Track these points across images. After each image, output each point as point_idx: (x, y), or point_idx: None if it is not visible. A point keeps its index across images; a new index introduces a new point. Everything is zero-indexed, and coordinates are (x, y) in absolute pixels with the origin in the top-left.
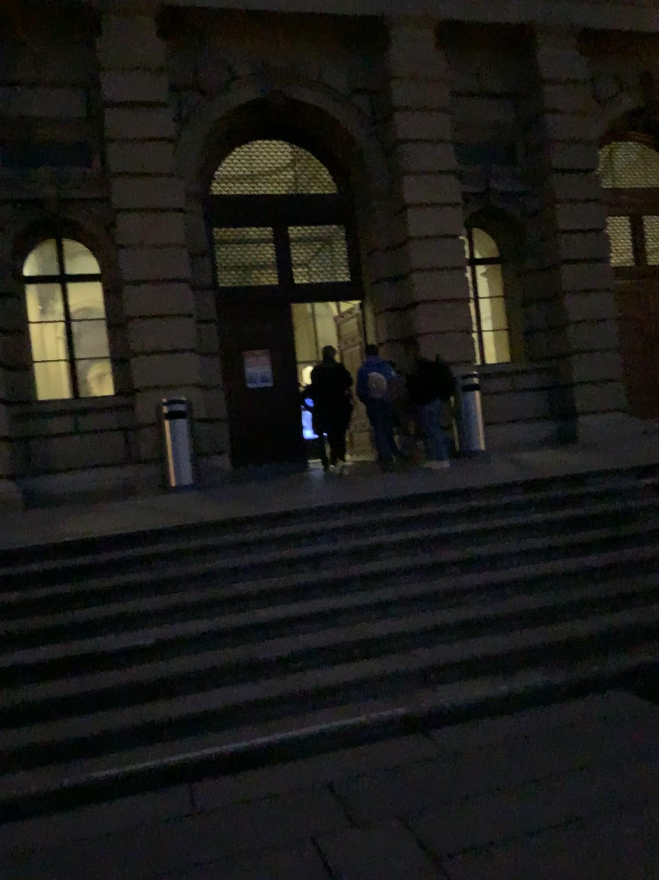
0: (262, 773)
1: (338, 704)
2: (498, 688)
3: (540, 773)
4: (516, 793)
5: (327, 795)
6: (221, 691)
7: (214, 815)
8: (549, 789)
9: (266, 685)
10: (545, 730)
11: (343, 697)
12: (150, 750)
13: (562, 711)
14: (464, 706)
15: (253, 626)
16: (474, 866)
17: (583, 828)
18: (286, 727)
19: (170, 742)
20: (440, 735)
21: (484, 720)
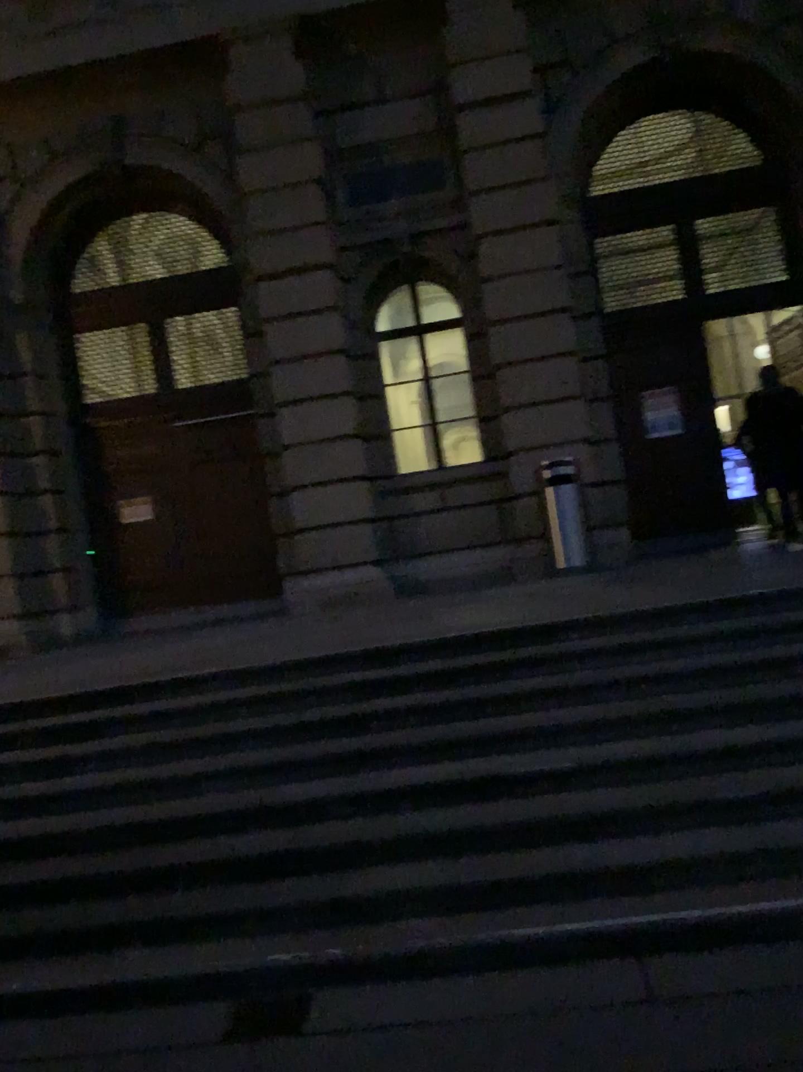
0: (737, 954)
1: None
2: None
3: None
4: None
5: None
6: (664, 835)
7: (678, 1005)
8: None
9: (726, 833)
10: None
11: None
12: (579, 906)
13: None
14: None
15: (698, 751)
16: None
17: None
18: (765, 893)
19: (604, 898)
20: None
21: None
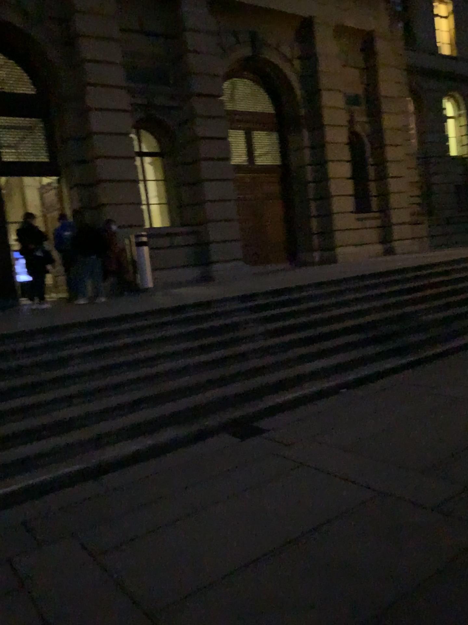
0: None
1: (33, 467)
2: (146, 442)
3: (166, 490)
4: (149, 505)
5: (20, 527)
6: None
7: None
8: (169, 499)
9: None
10: (172, 464)
11: (37, 462)
12: None
13: (184, 452)
14: (122, 457)
15: None
16: (116, 552)
17: (186, 517)
18: None
19: None
20: (105, 477)
21: (135, 463)
